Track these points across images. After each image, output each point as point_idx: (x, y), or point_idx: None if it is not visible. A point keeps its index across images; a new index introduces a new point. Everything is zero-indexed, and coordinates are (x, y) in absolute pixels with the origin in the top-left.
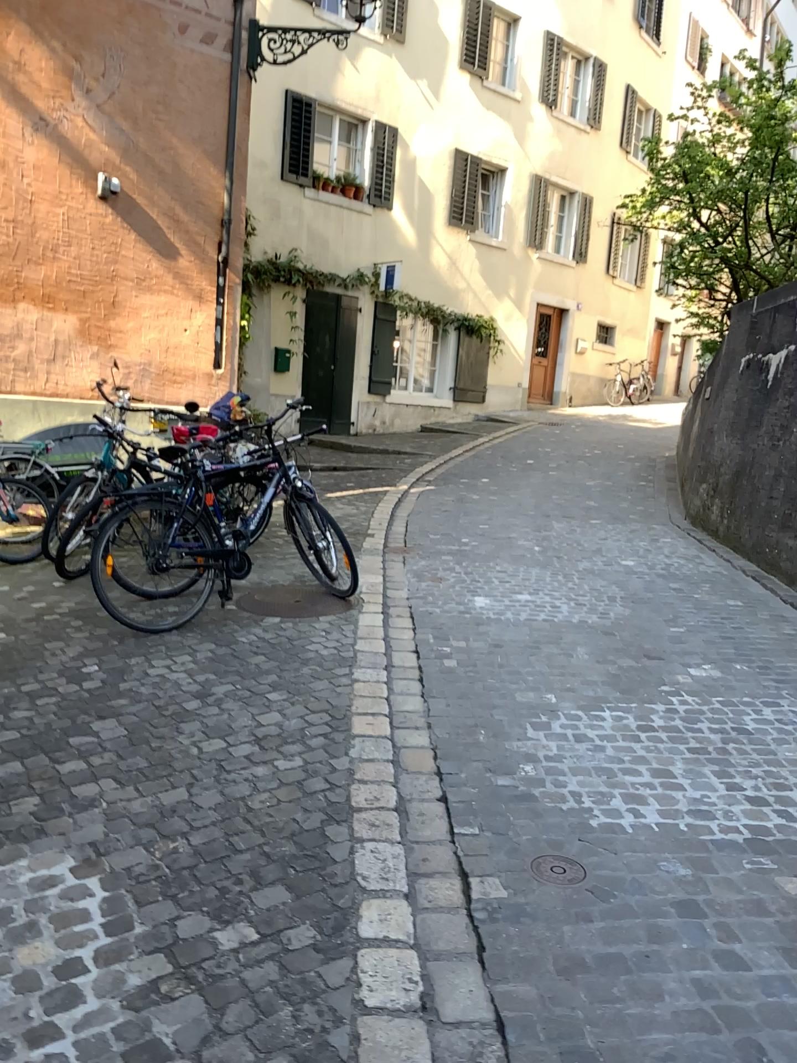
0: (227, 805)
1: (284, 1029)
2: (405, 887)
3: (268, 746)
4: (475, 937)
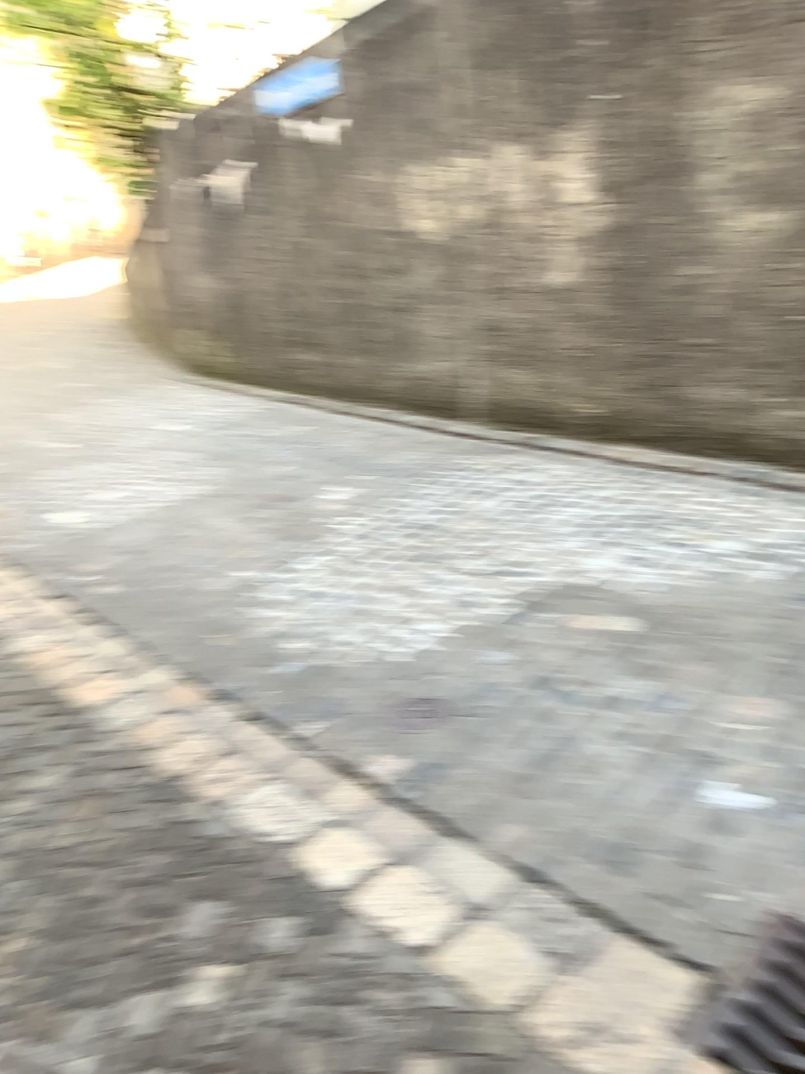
0: (31, 861)
1: (383, 1033)
2: (325, 817)
3: (7, 770)
4: (434, 819)
